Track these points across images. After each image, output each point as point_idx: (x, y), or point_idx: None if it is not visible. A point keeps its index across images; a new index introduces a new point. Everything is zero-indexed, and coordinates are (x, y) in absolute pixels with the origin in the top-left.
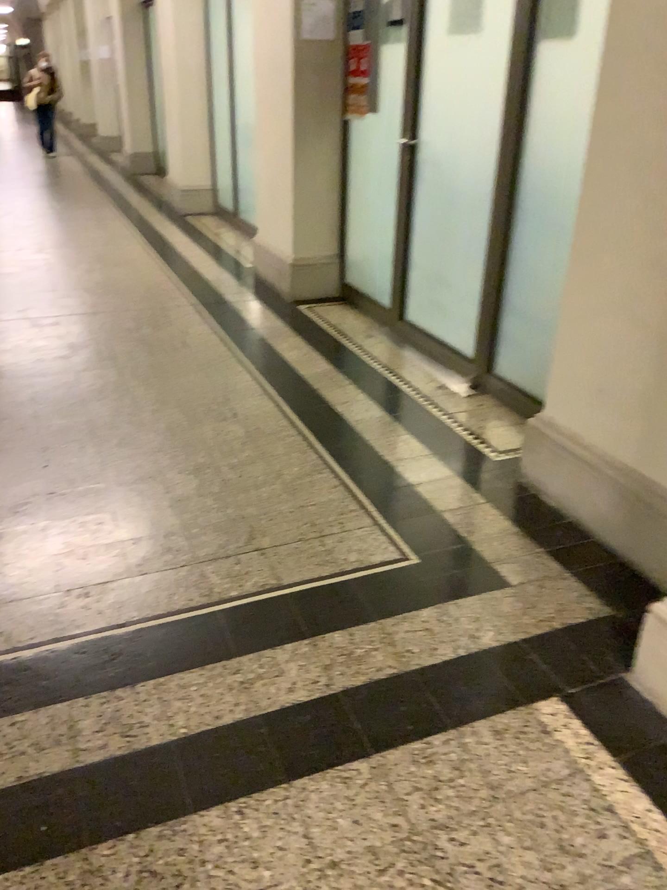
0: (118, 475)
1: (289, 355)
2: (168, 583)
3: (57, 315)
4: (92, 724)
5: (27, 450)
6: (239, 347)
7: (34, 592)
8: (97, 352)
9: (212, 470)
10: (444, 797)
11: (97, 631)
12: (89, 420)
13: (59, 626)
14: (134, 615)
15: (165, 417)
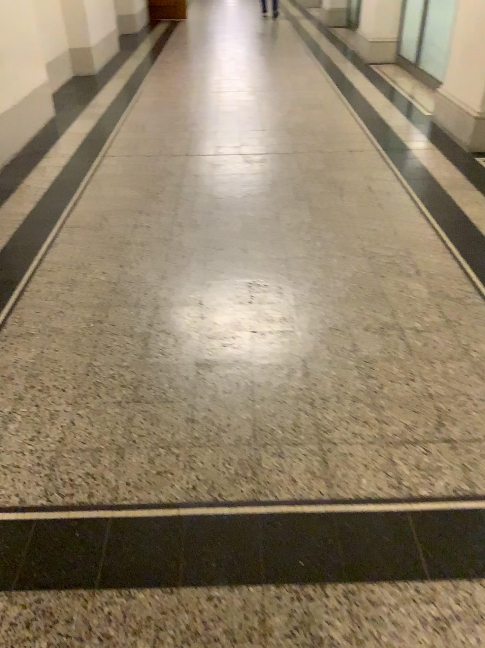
0: (311, 321)
1: (469, 212)
2: (358, 458)
3: (265, 151)
4: (284, 622)
5: (236, 281)
6: (421, 197)
7: (237, 438)
8: (295, 190)
9: (399, 331)
10: None
11: (291, 501)
12: (288, 259)
13: (256, 486)
14: (326, 491)
15: (354, 265)
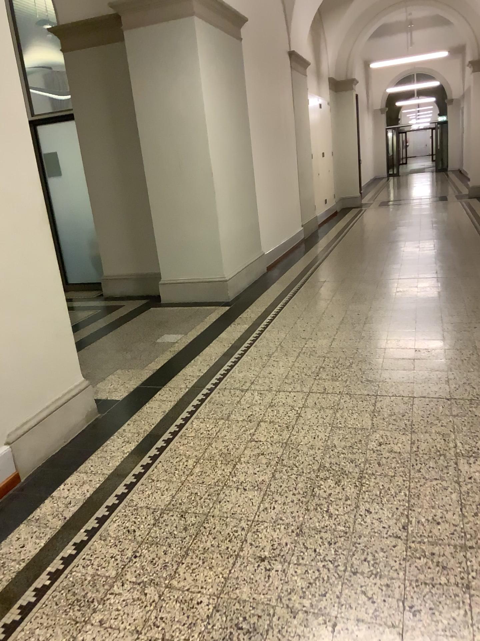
0: None
1: None
2: None
3: None
4: None
5: None
6: None
7: None
8: None
9: None
10: (145, 317)
11: None
12: None
13: None
14: None
15: None
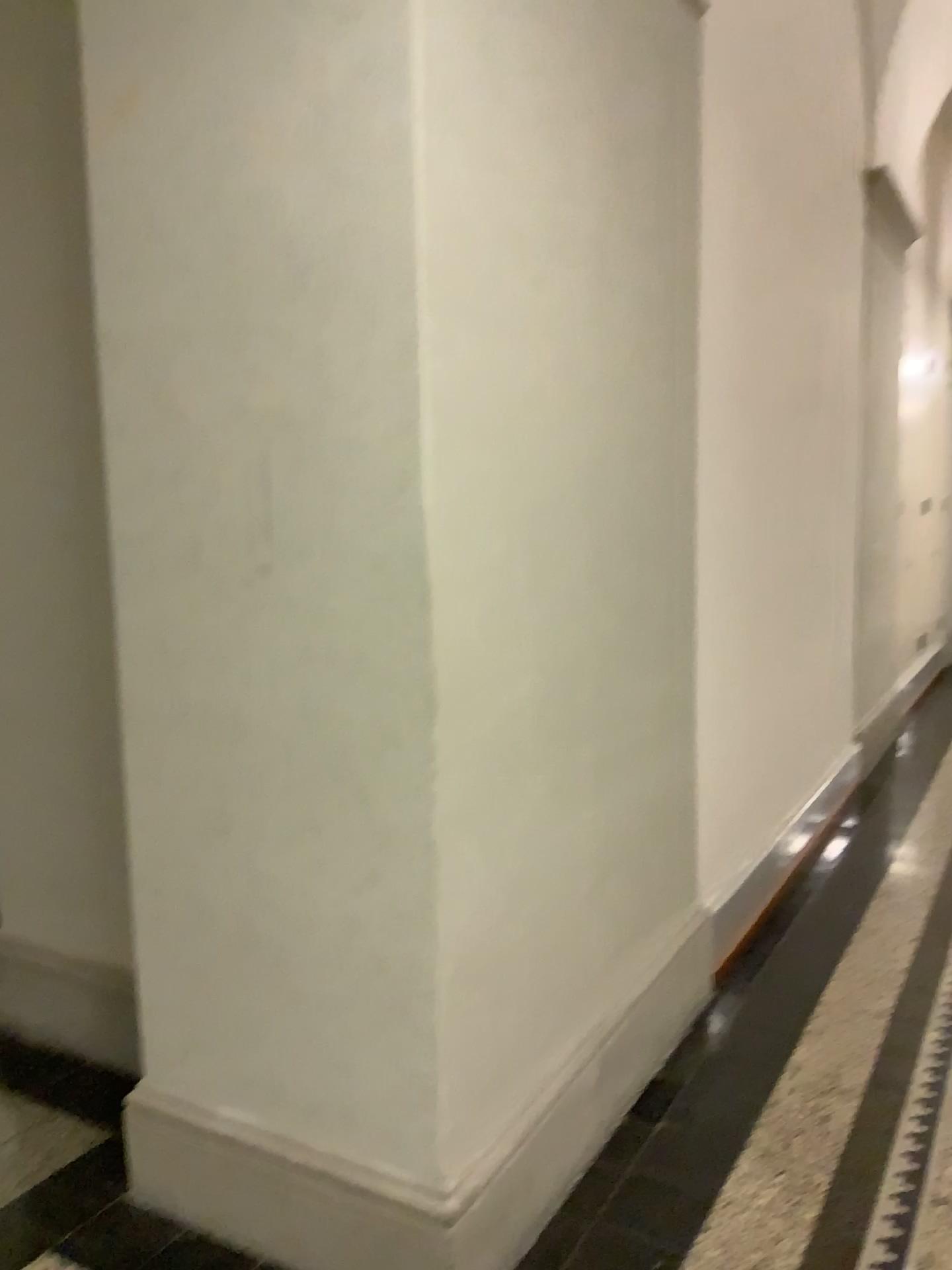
0: None
1: None
2: None
3: None
4: None
5: None
6: None
7: None
8: None
9: None
10: None
11: None
12: None
13: None
14: None
15: None
